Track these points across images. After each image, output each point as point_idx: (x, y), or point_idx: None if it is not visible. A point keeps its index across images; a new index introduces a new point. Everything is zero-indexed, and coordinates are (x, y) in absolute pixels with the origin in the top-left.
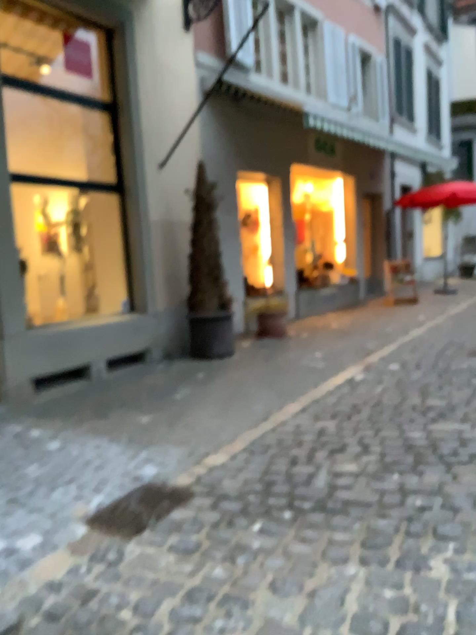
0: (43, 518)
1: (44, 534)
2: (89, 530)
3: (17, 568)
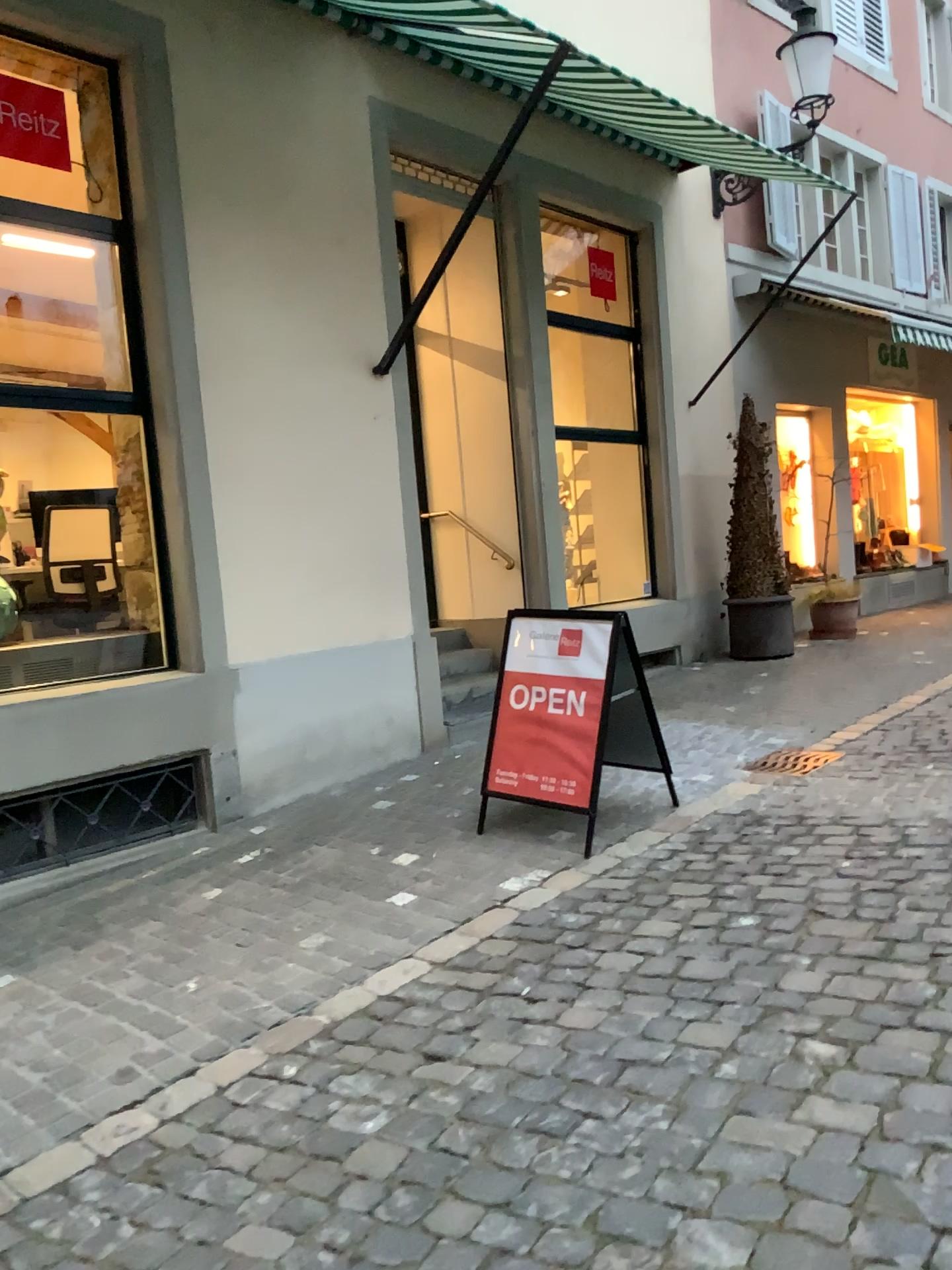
0: (701, 767)
1: (715, 774)
2: (760, 771)
3: (715, 788)
